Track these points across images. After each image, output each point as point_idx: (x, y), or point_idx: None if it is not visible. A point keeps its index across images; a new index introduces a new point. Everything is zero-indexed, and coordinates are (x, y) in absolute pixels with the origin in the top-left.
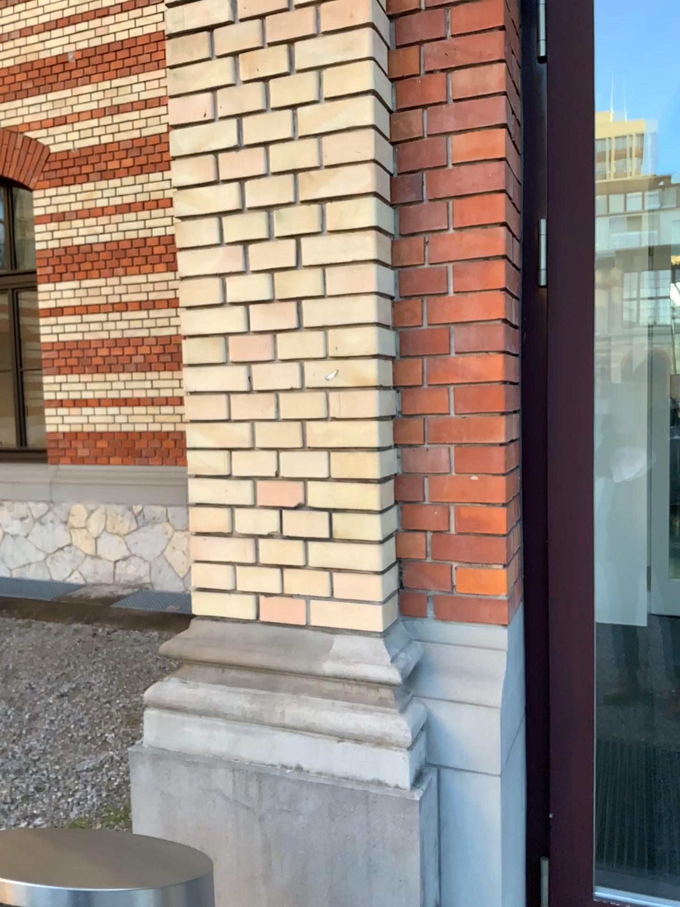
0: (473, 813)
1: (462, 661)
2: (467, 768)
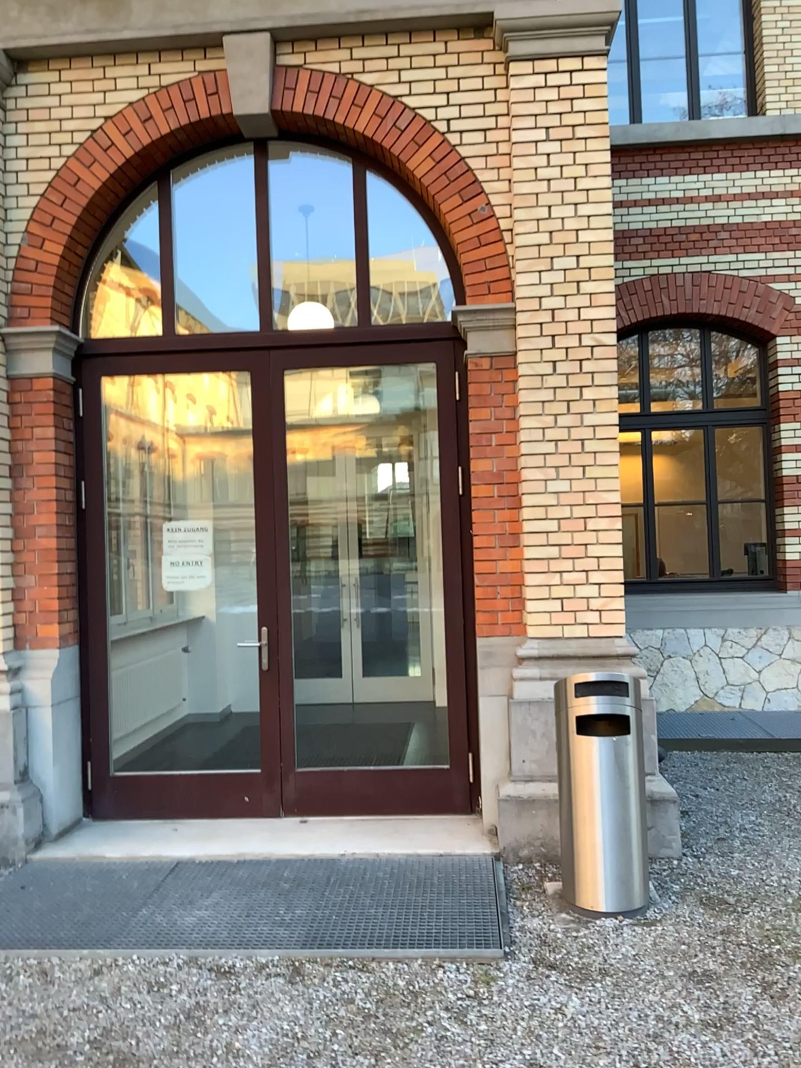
0: (41, 724)
1: (39, 663)
2: (38, 705)
